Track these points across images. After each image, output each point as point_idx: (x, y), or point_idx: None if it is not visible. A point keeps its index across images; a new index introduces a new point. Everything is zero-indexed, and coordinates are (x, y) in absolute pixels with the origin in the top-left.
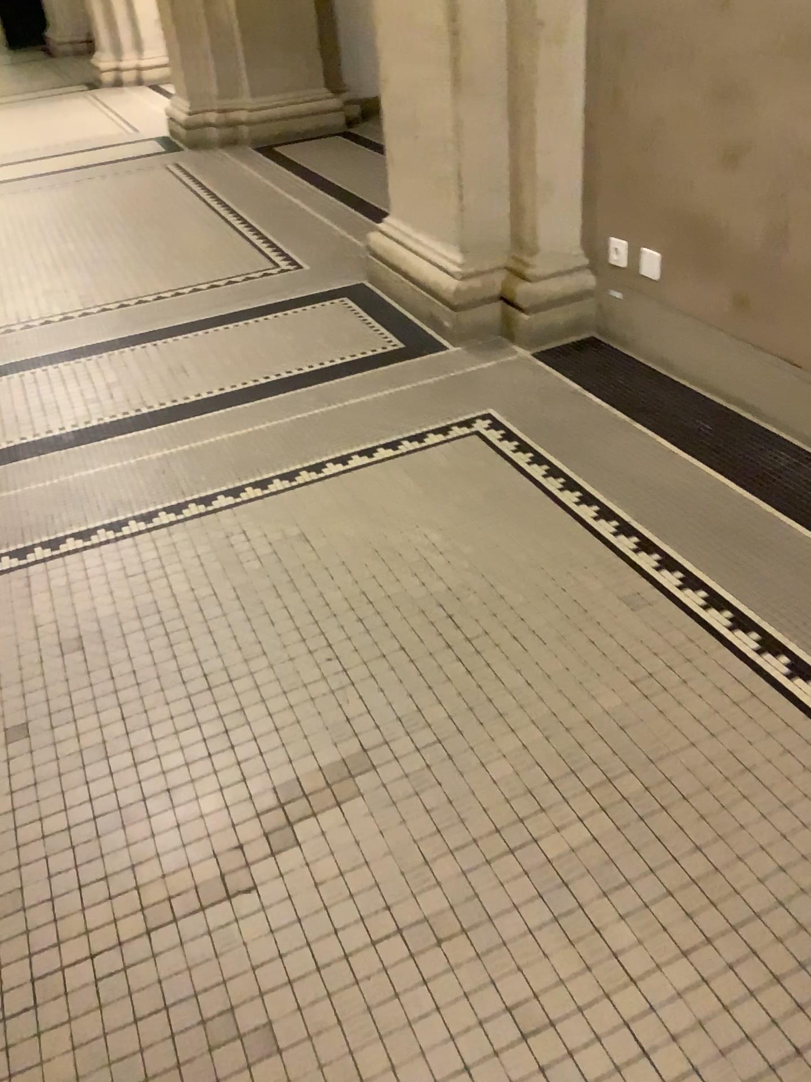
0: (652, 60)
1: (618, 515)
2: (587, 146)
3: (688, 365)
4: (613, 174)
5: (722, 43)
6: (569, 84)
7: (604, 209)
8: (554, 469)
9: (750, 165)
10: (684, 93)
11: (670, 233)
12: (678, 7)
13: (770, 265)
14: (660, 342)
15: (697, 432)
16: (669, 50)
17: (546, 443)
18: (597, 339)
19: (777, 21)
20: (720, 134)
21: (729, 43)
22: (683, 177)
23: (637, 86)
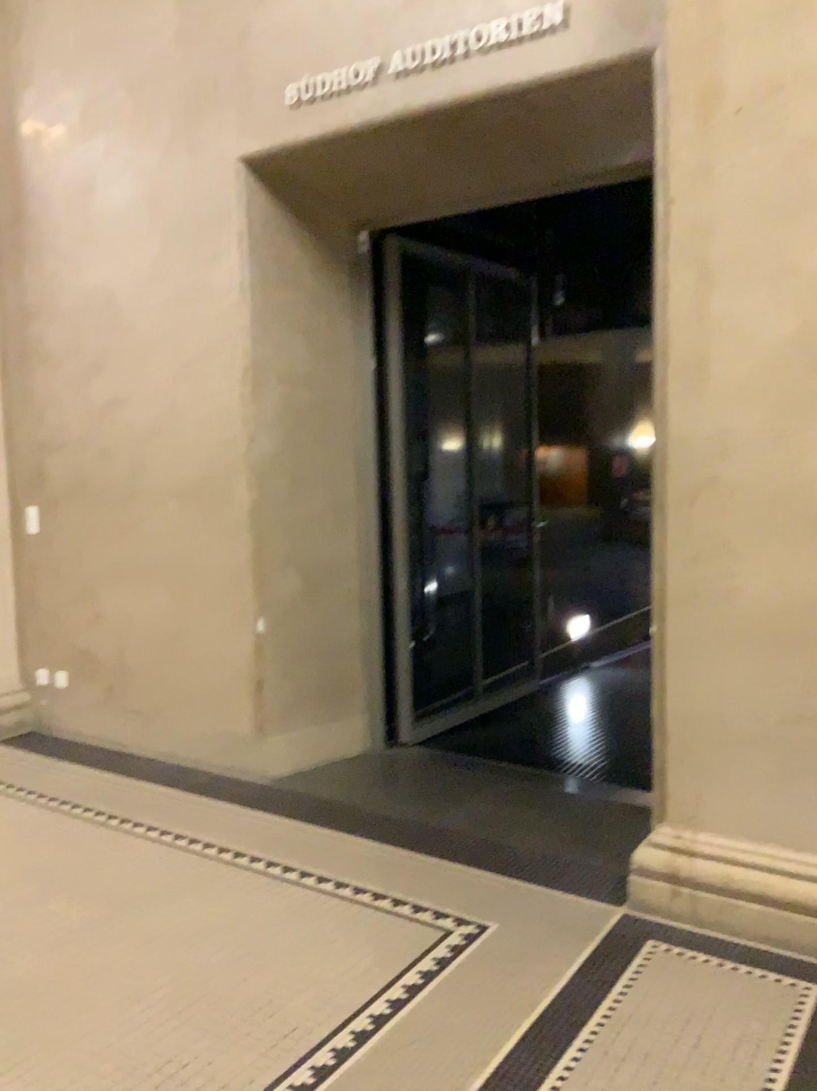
0: (51, 574)
1: (52, 792)
2: (20, 618)
3: (92, 728)
4: (37, 631)
5: (83, 565)
6: (6, 587)
7: (33, 651)
8: (12, 782)
9: (103, 618)
10: (68, 588)
11: (71, 658)
12: (60, 550)
13: (120, 662)
14: (75, 720)
15: (97, 756)
16: (58, 569)
17: (6, 774)
18: (37, 728)
19: (104, 556)
20: (88, 605)
21: (86, 565)
22: (74, 628)
23: (45, 586)
